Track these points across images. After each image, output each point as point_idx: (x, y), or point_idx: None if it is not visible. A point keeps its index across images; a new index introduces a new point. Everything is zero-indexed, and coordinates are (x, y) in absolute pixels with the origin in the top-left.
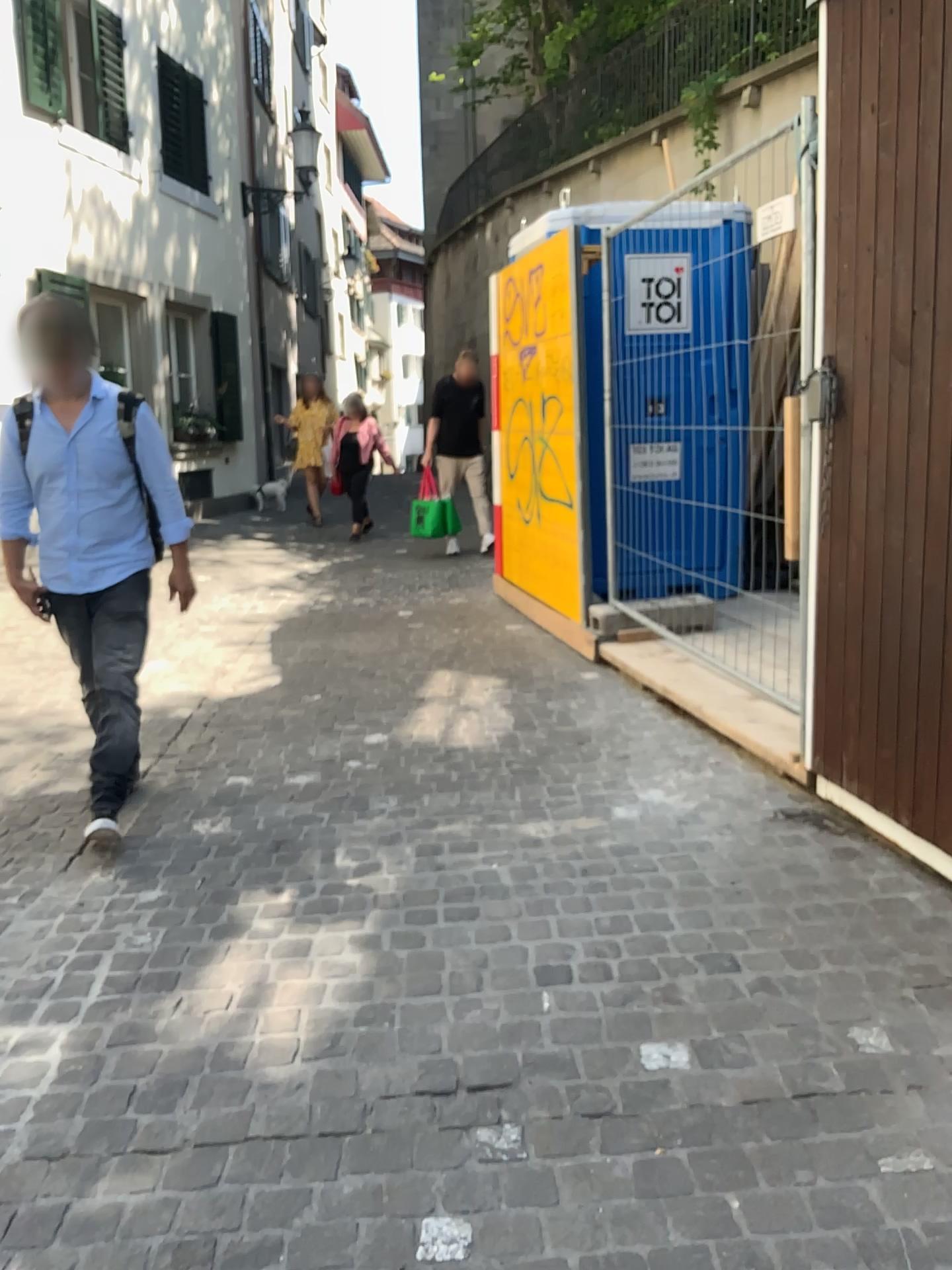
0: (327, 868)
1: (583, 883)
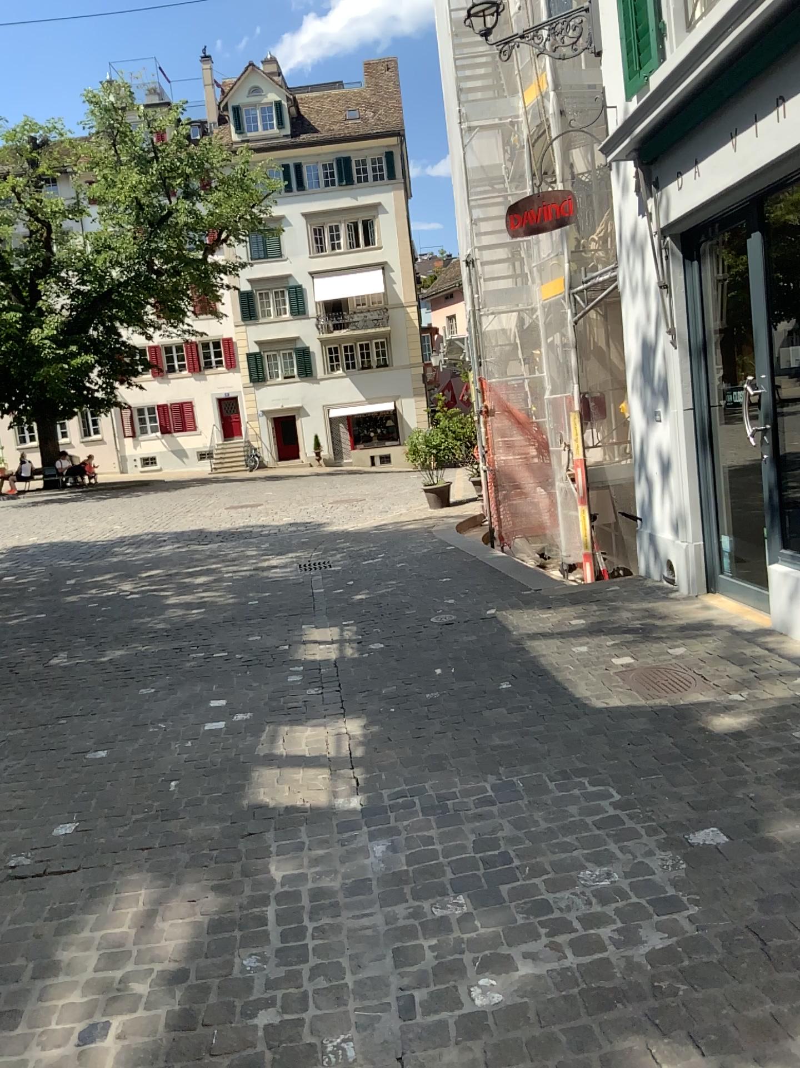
0: (54, 1063)
1: None
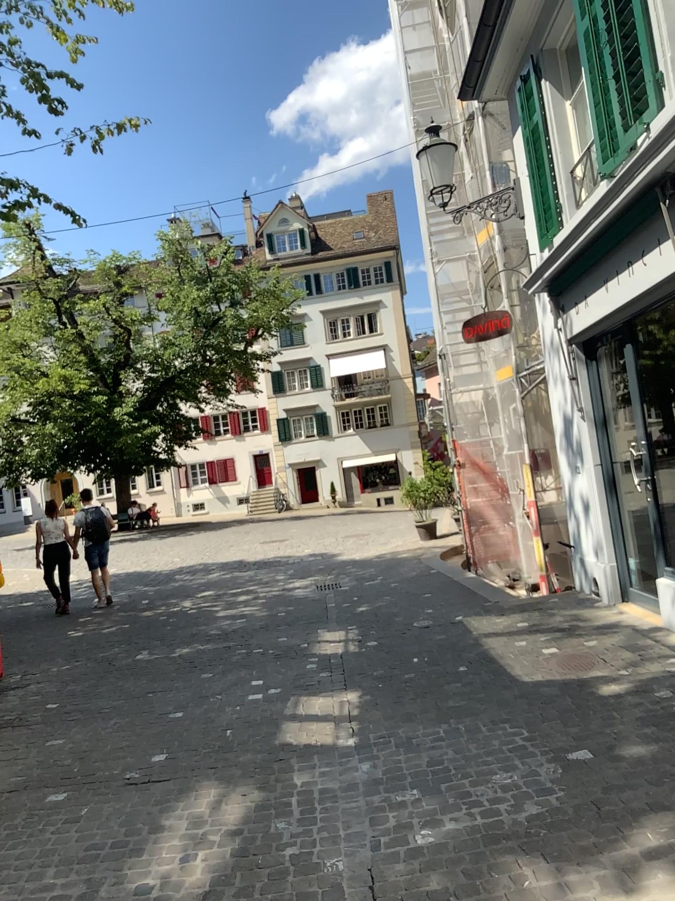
0: (167, 871)
1: (6, 867)
